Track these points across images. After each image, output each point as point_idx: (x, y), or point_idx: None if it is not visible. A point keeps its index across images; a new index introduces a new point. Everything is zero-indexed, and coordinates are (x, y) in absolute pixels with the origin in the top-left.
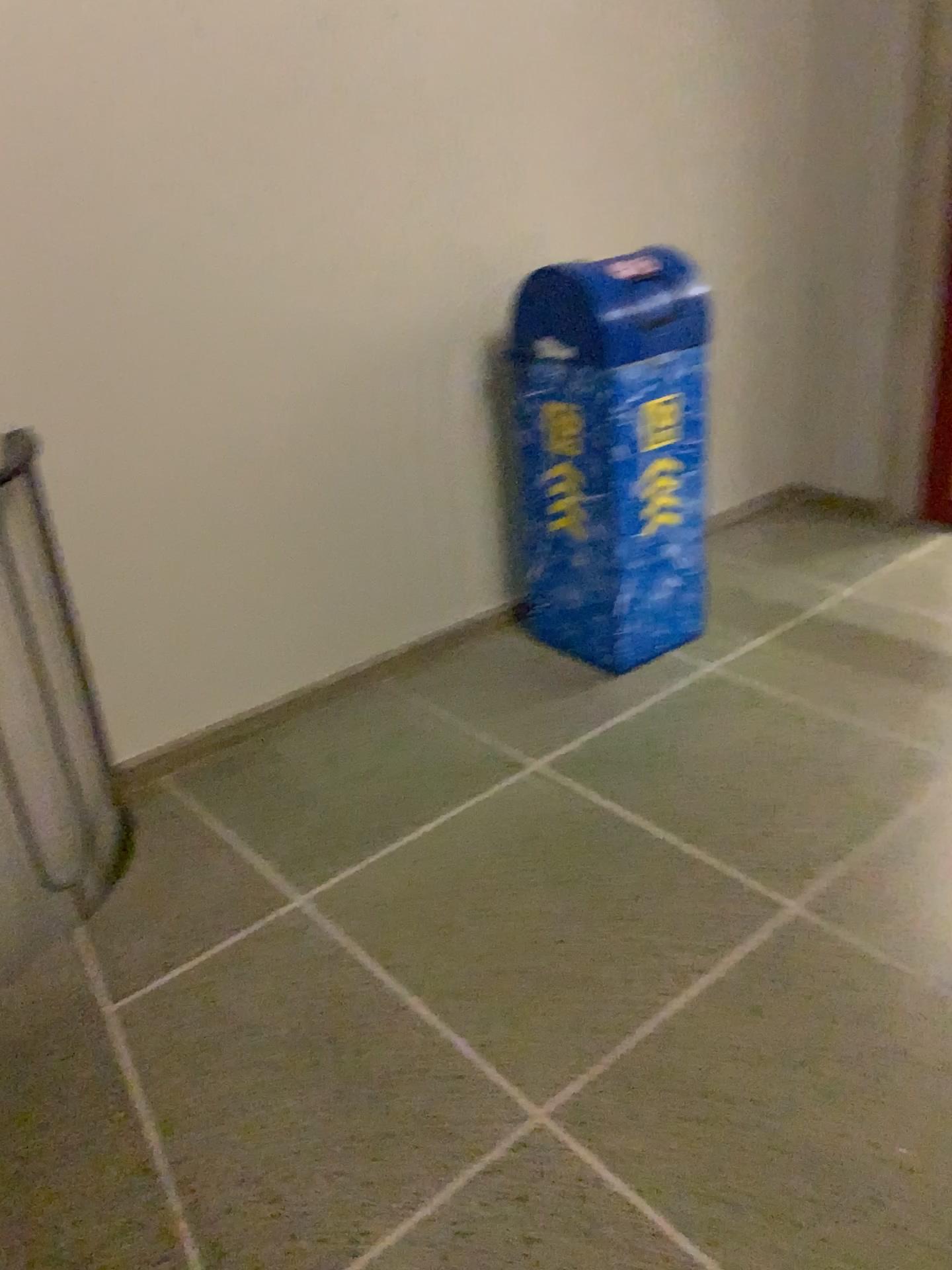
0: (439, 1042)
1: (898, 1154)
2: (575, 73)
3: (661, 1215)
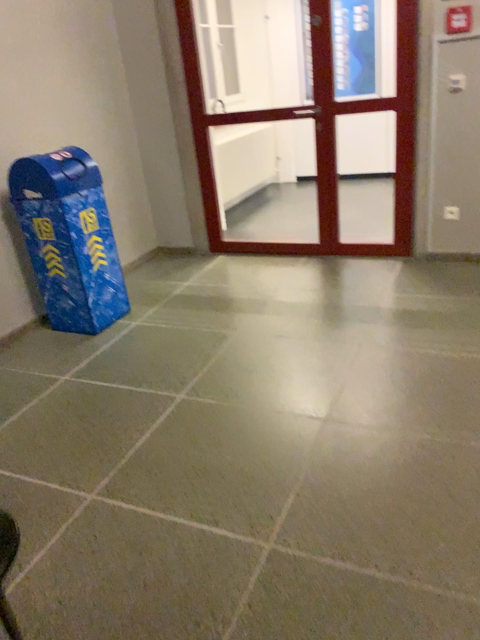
0: (38, 489)
1: (223, 458)
2: (5, 78)
3: (143, 507)
